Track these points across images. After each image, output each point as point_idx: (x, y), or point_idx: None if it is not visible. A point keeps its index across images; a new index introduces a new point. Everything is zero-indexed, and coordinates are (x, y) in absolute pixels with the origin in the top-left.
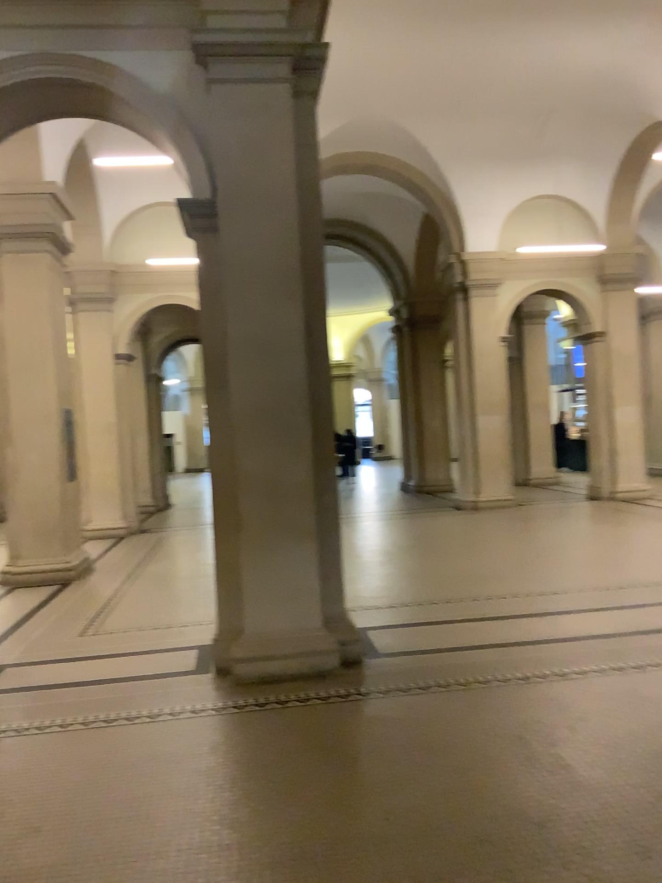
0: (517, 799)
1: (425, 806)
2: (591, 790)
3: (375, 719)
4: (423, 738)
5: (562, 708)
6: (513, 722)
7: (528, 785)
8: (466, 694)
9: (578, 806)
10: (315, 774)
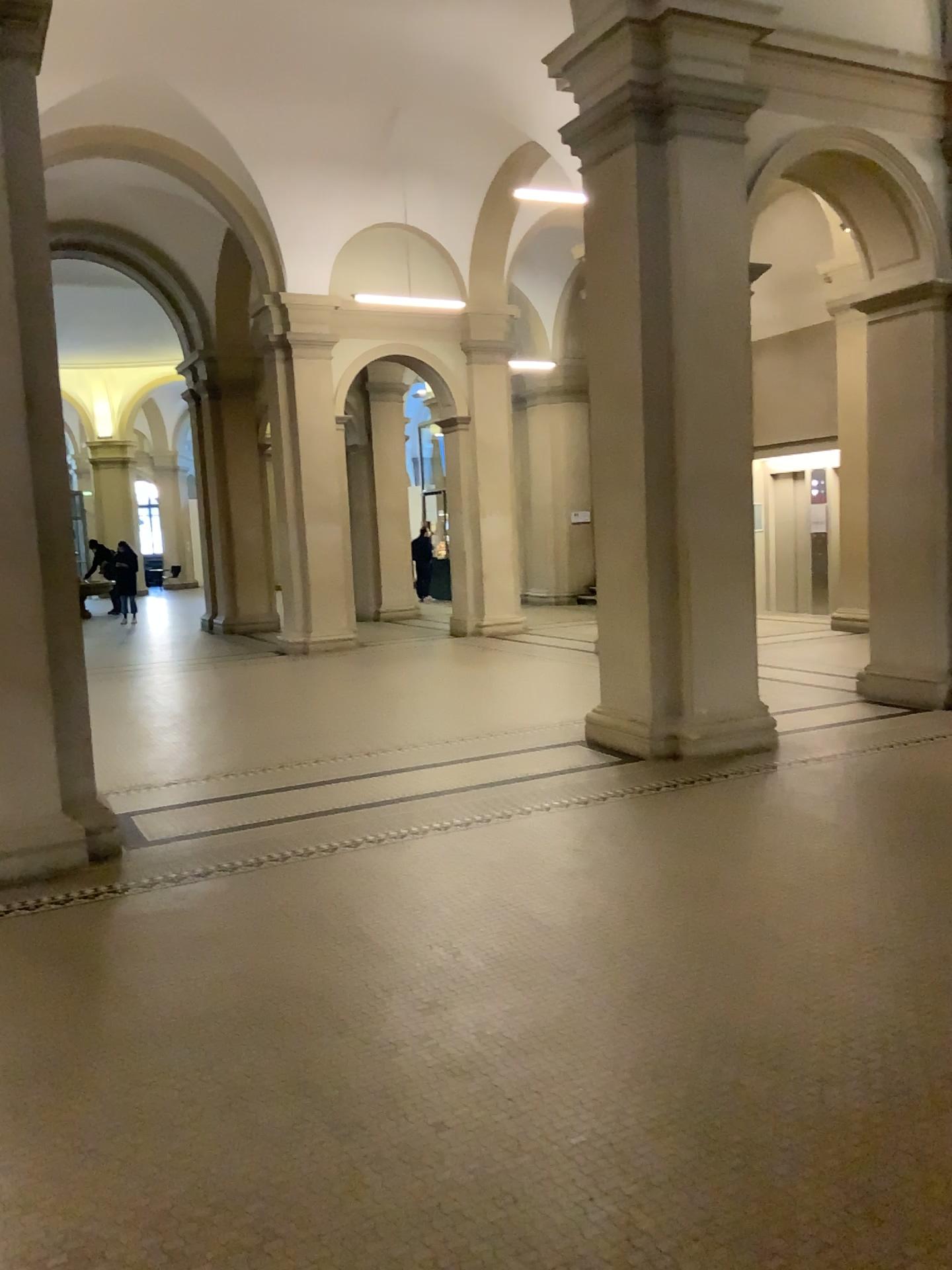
0: (300, 974)
1: (188, 998)
2: (385, 954)
3: (135, 914)
4: (195, 927)
5: (369, 876)
6: (309, 897)
7: (315, 959)
8: (255, 874)
9: (368, 972)
10: (47, 984)
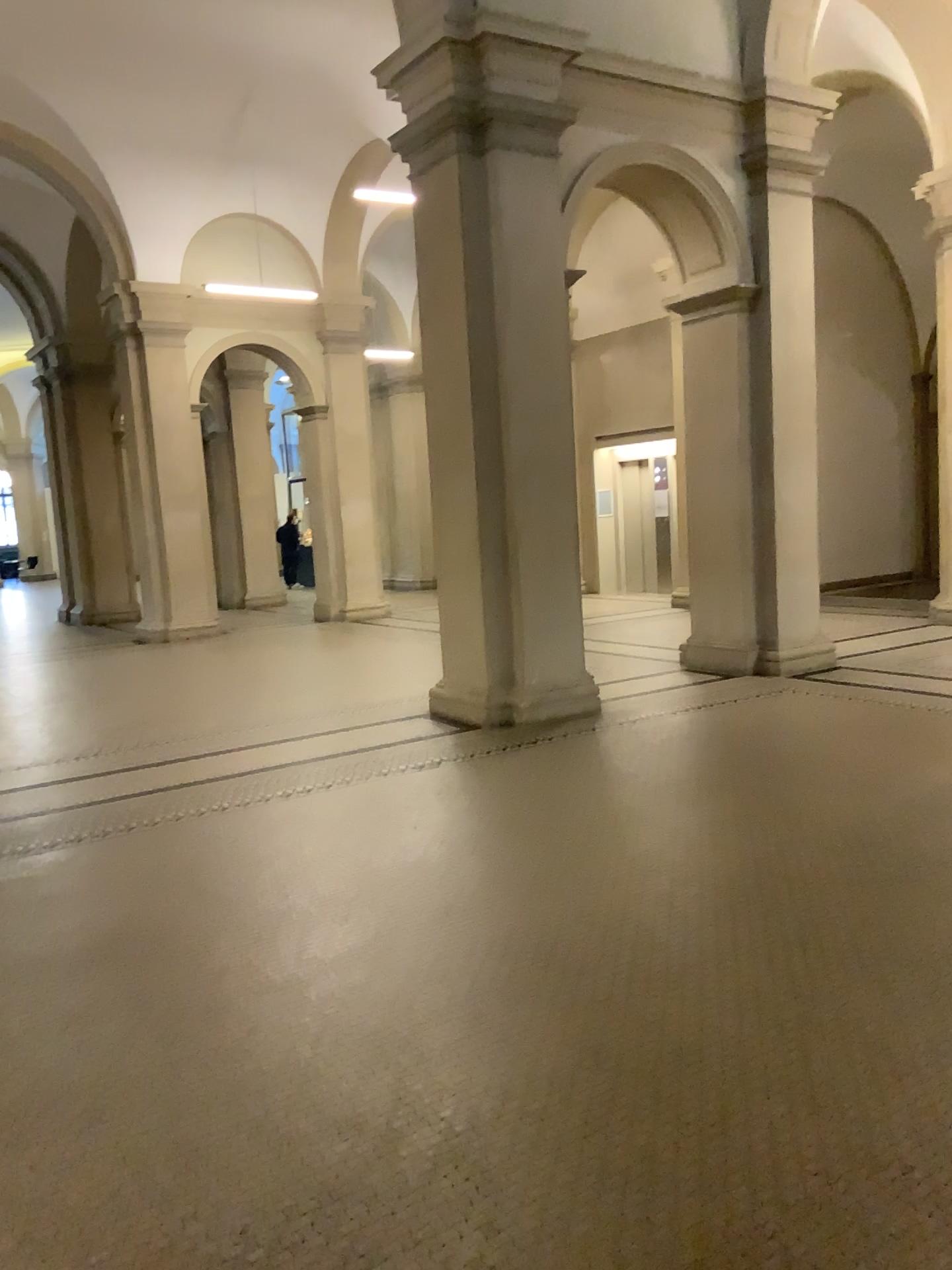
0: (130, 927)
1: (23, 954)
2: (211, 907)
3: None
4: (34, 893)
5: (204, 842)
6: (145, 862)
7: (145, 914)
8: (96, 845)
9: (194, 922)
10: None
